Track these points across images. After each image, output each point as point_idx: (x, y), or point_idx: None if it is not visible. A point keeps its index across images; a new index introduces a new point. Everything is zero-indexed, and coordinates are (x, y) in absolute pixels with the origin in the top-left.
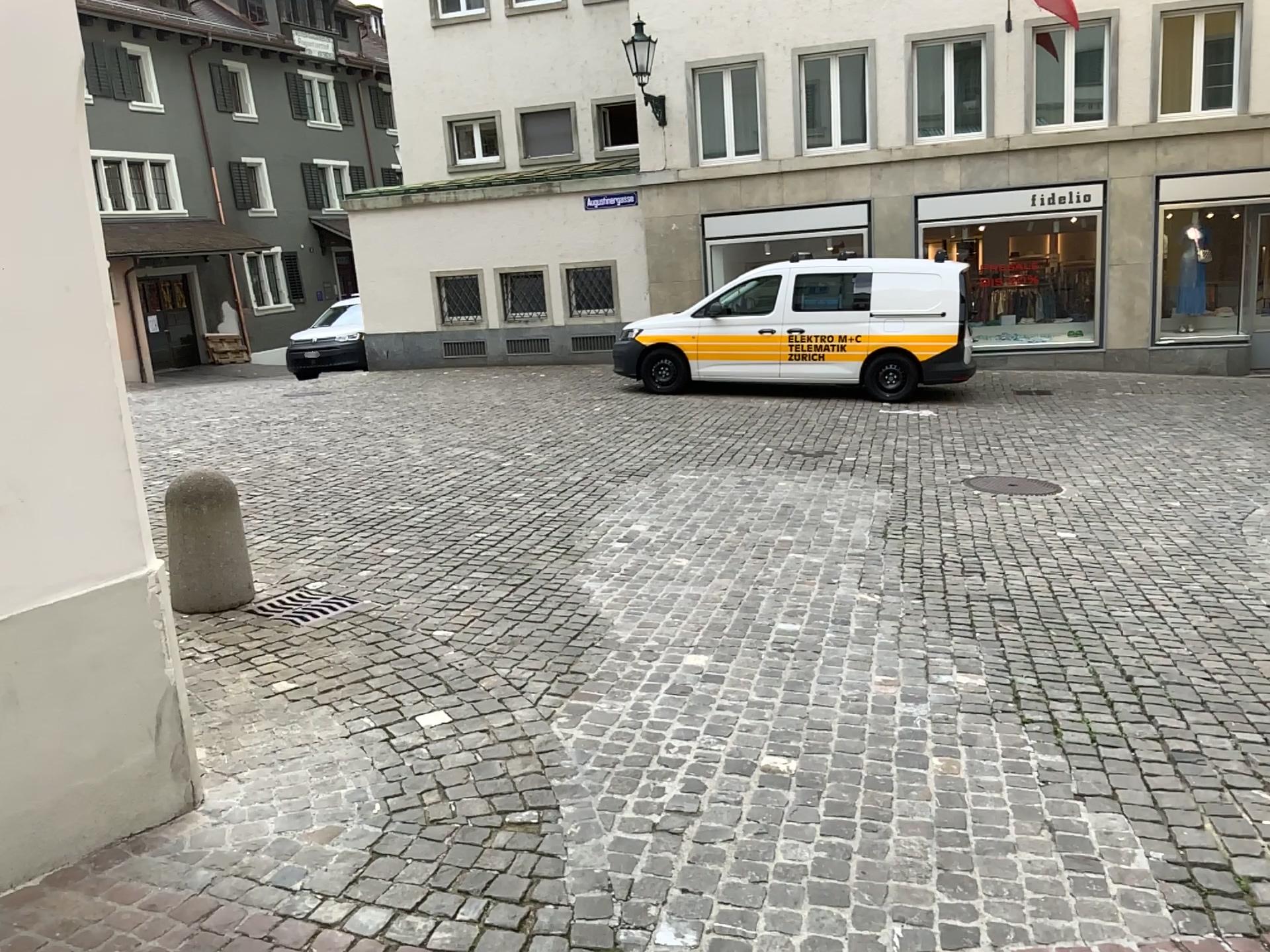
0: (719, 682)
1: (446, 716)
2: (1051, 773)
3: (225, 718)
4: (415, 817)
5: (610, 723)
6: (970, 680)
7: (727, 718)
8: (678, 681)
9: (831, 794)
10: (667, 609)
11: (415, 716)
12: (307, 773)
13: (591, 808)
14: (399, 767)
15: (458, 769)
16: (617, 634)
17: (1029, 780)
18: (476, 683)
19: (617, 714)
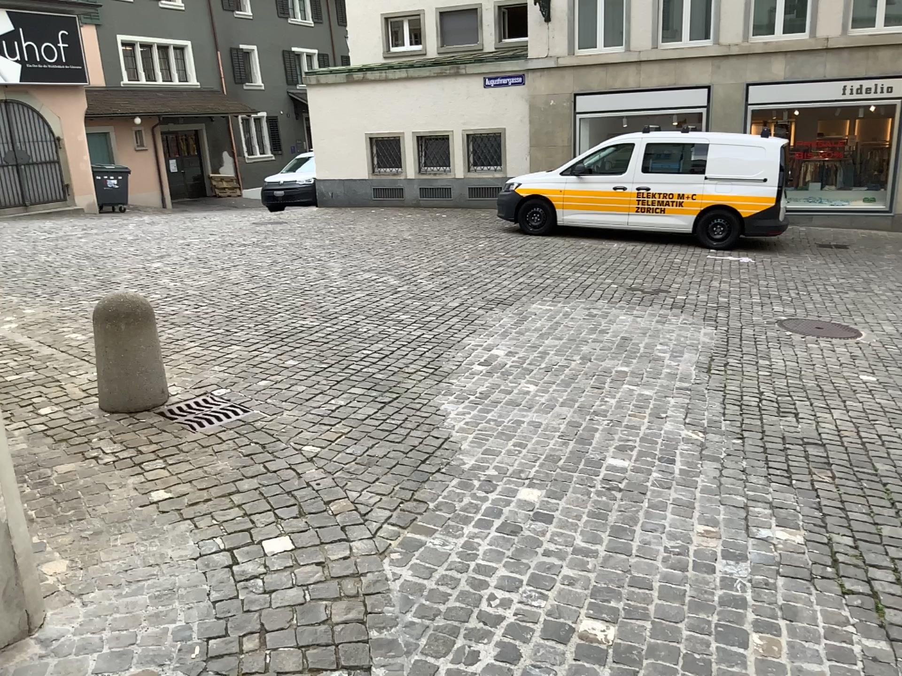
0: (548, 520)
1: (290, 542)
2: (879, 667)
3: (98, 526)
4: (230, 666)
5: (440, 561)
6: (788, 536)
7: (551, 564)
8: (510, 516)
9: (647, 675)
10: (511, 435)
11: (263, 539)
12: (146, 601)
13: (401, 672)
14: (232, 600)
15: (285, 607)
16: (463, 459)
17: (855, 674)
18: (327, 504)
19: (447, 552)
